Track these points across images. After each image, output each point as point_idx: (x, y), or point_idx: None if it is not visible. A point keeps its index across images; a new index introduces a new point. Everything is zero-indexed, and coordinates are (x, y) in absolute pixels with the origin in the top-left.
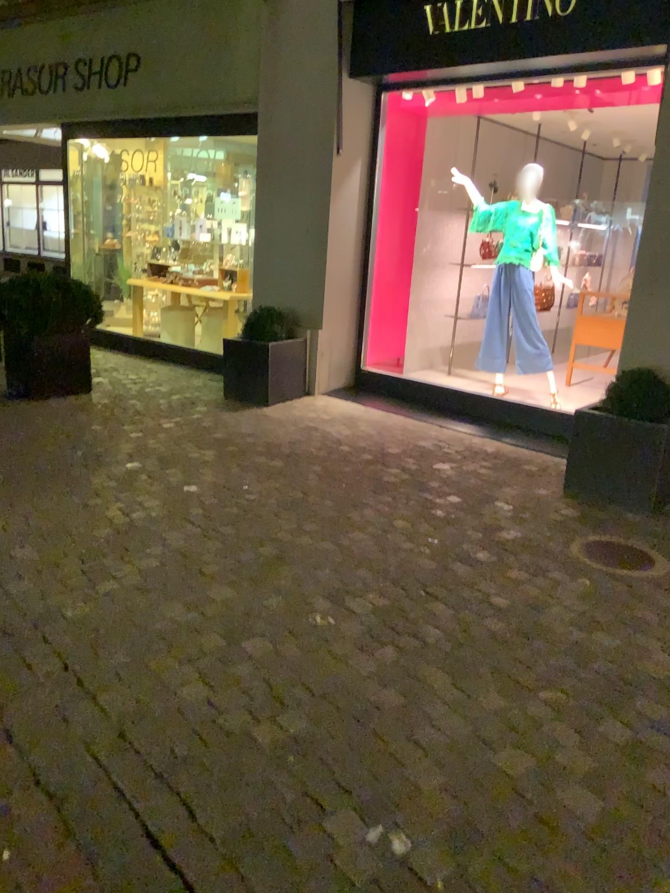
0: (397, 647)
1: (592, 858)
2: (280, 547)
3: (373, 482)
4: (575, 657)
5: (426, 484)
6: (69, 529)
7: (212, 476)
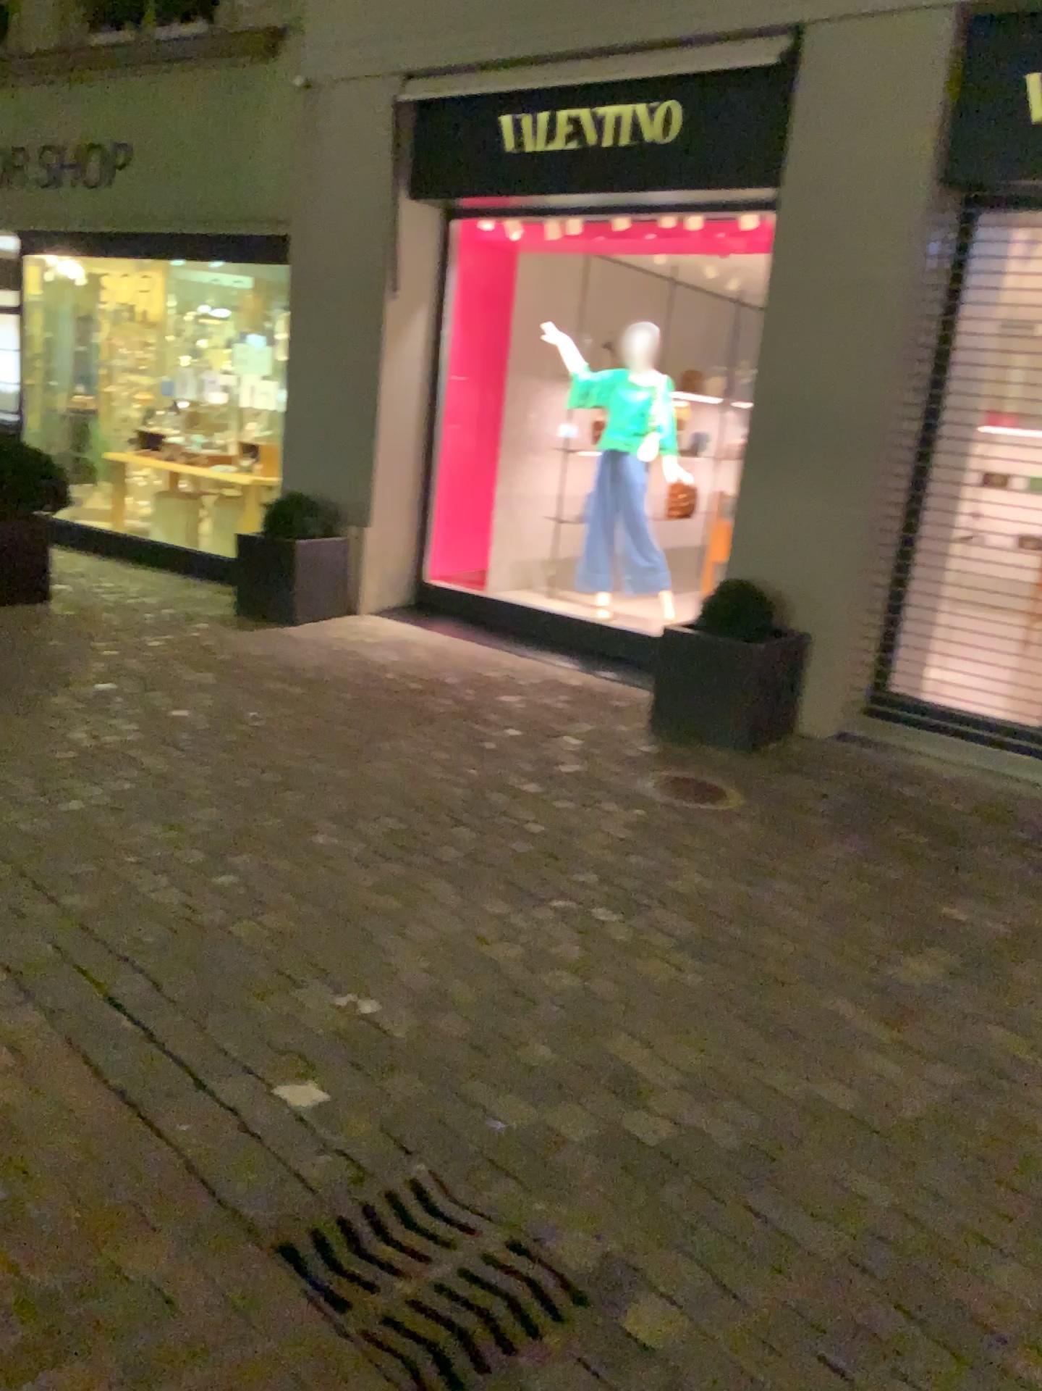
0: (402, 860)
1: (552, 1013)
2: (283, 771)
3: (413, 709)
4: (599, 873)
5: (480, 713)
6: (20, 748)
7: (207, 698)
